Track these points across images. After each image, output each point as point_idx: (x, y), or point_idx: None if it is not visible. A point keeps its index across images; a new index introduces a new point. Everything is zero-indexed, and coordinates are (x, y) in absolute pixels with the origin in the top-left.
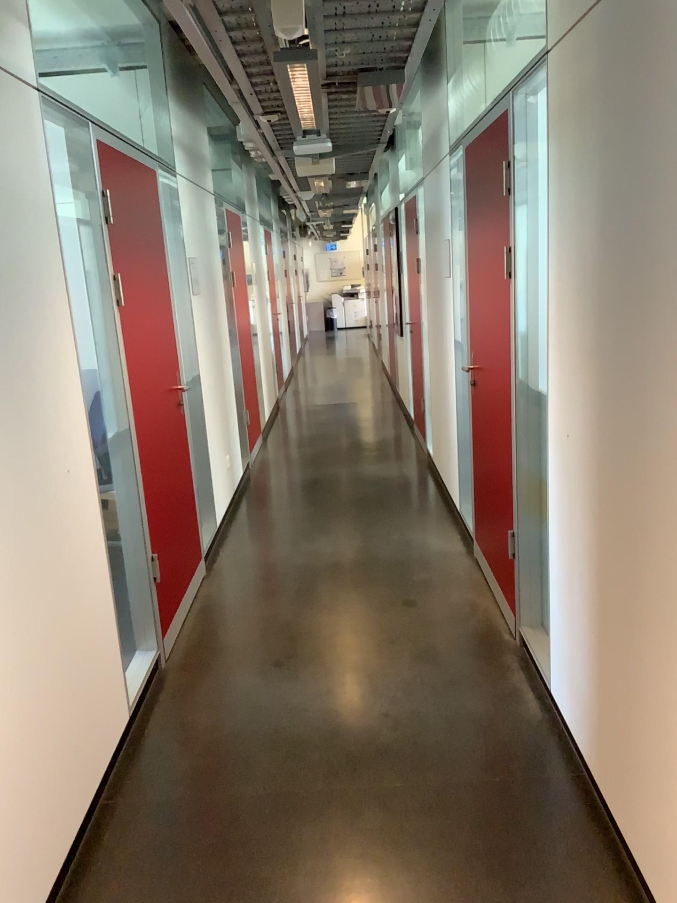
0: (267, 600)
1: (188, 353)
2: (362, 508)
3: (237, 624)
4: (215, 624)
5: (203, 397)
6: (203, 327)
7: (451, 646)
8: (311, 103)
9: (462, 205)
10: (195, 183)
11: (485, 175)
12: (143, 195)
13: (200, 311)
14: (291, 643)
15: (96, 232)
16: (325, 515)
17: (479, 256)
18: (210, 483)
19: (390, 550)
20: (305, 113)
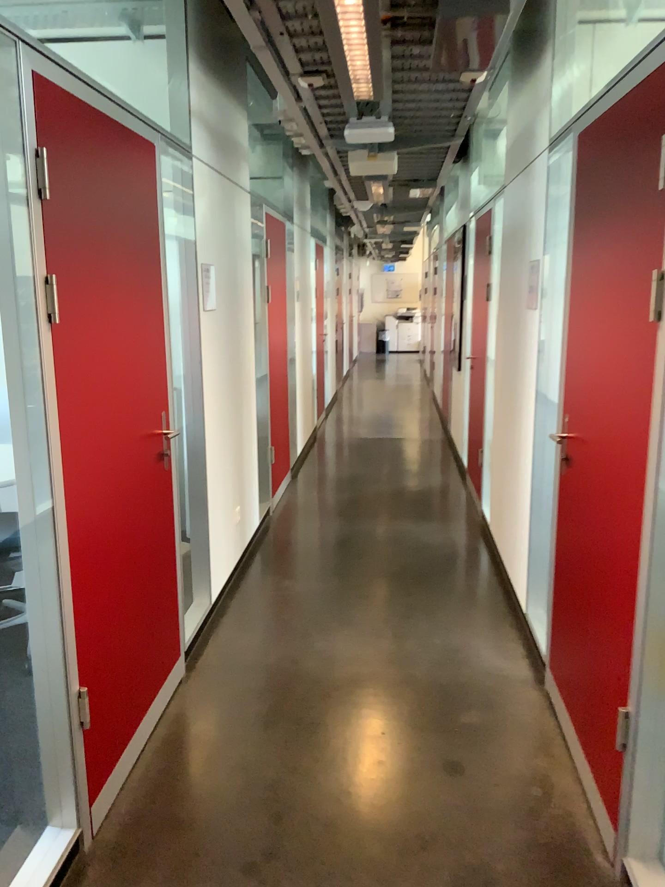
0: (257, 735)
1: (185, 386)
2: (398, 589)
3: (208, 779)
4: (178, 775)
5: (205, 443)
6: (214, 352)
7: (516, 871)
8: (367, 52)
9: (567, 214)
10: (219, 173)
11: (615, 168)
12: (122, 171)
13: (210, 332)
14: (278, 829)
15: (21, 211)
16: (351, 595)
17: (594, 285)
18: (207, 550)
19: (430, 663)
20: (358, 70)
